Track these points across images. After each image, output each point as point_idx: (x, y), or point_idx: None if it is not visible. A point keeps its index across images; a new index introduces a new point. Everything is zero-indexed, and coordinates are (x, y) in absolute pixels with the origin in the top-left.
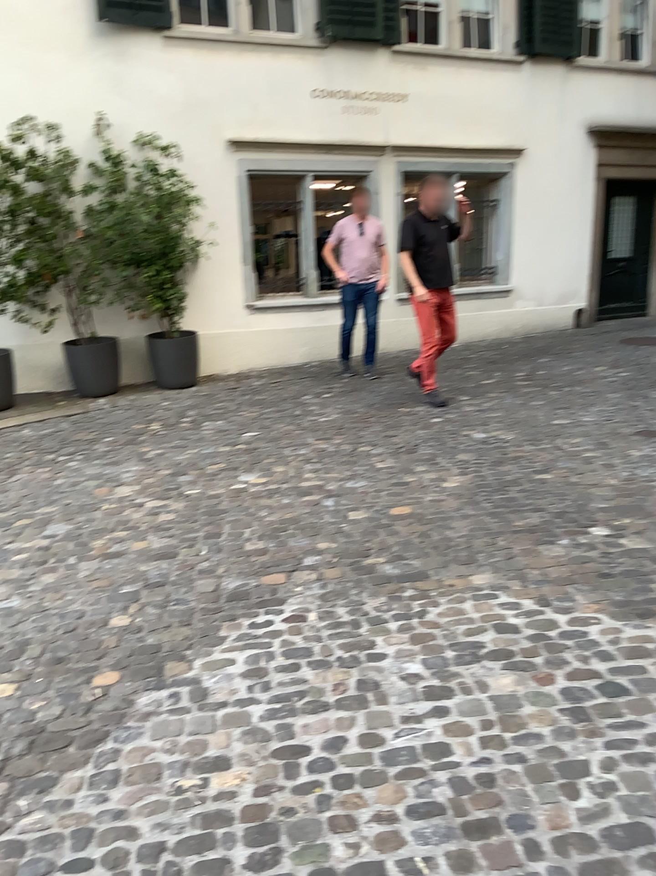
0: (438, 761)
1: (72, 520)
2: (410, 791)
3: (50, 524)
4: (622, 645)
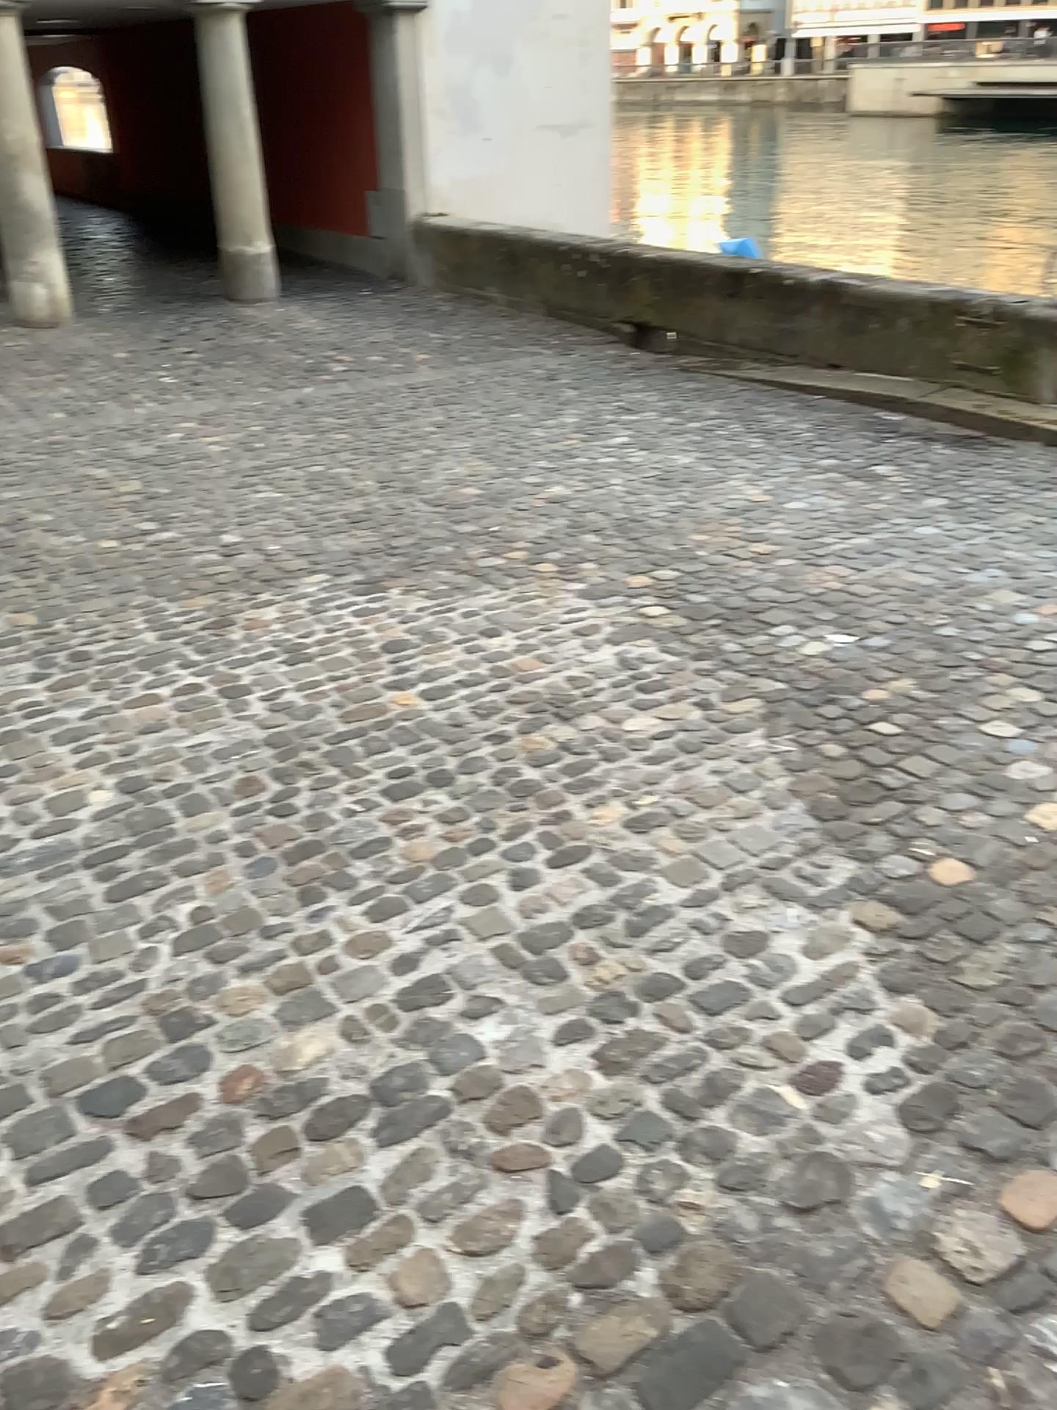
0: (377, 900)
1: None
2: (397, 860)
3: None
4: (59, 1248)
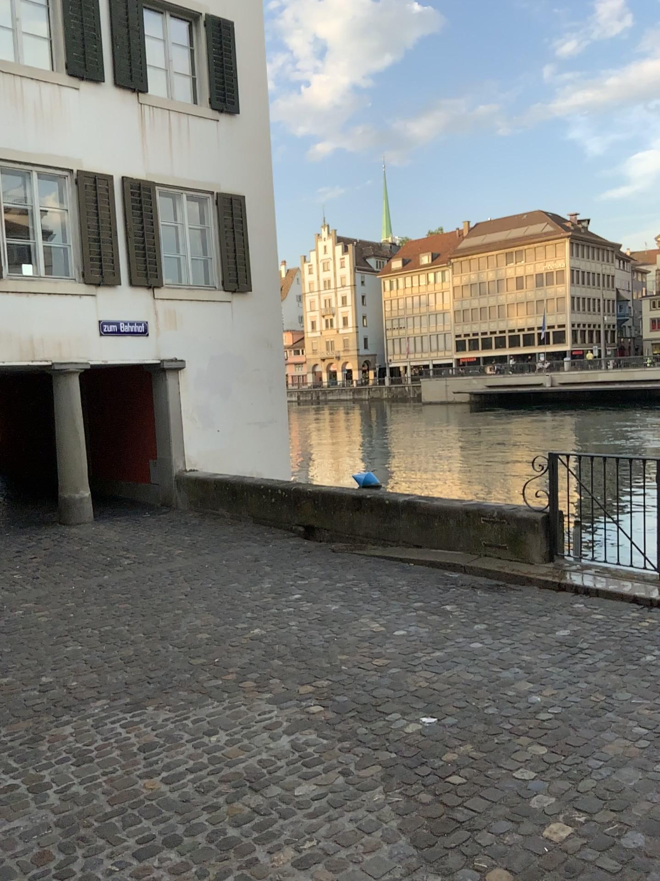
0: None
1: None
2: None
3: None
4: None
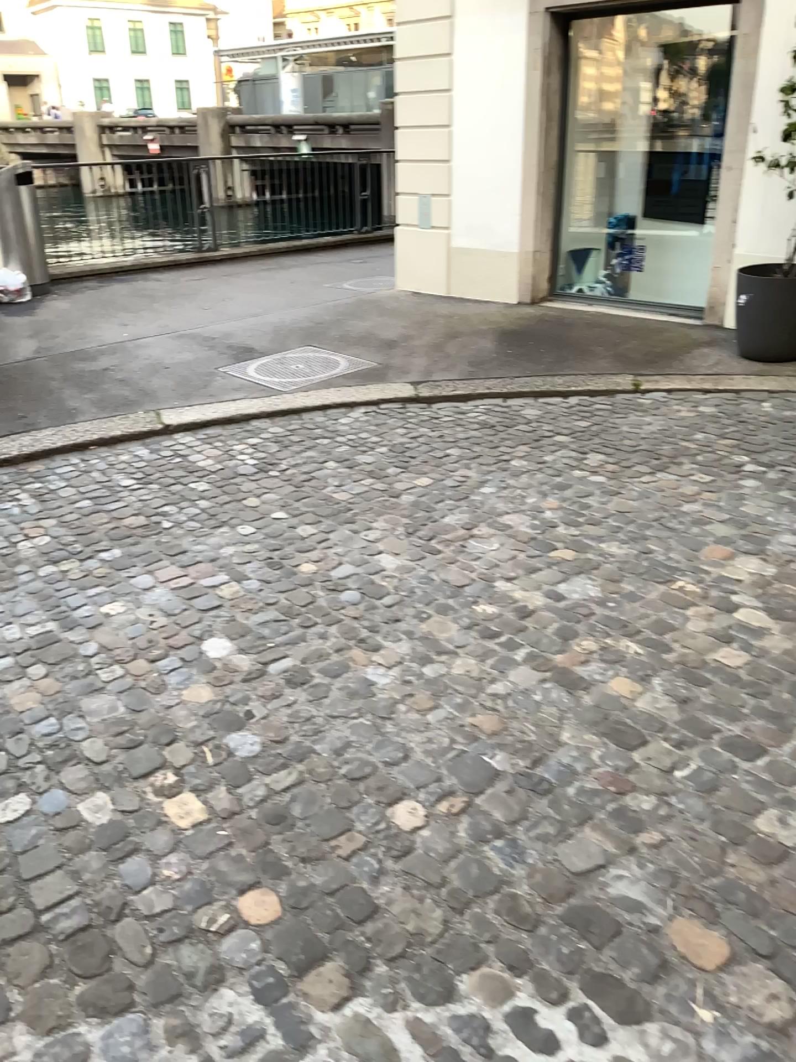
0: None
1: (609, 585)
2: None
3: (581, 577)
4: None
